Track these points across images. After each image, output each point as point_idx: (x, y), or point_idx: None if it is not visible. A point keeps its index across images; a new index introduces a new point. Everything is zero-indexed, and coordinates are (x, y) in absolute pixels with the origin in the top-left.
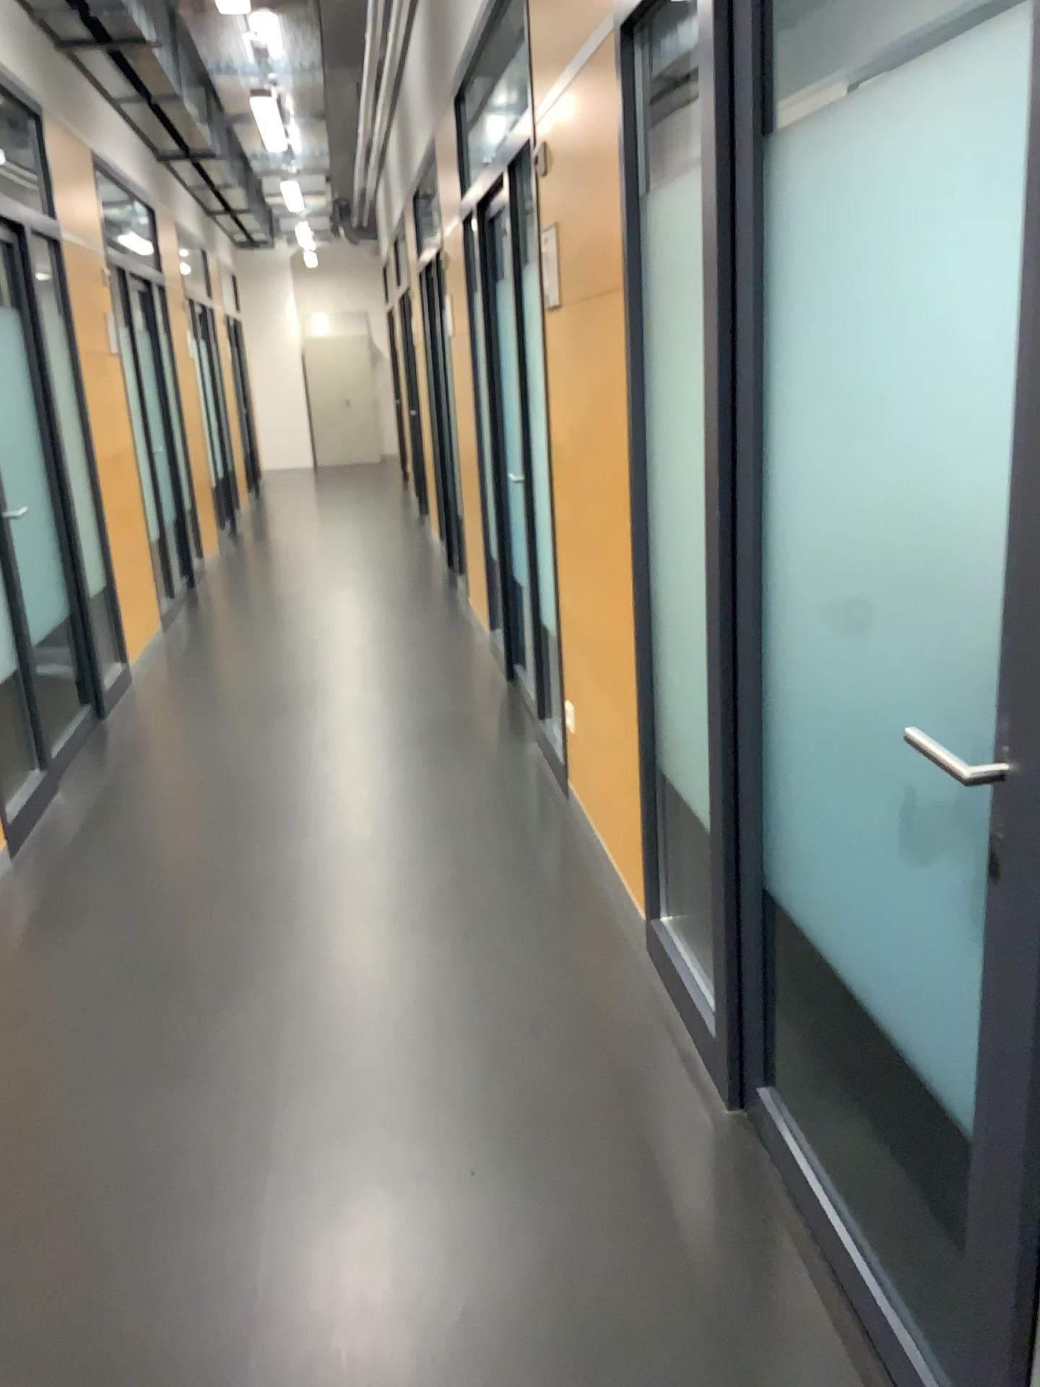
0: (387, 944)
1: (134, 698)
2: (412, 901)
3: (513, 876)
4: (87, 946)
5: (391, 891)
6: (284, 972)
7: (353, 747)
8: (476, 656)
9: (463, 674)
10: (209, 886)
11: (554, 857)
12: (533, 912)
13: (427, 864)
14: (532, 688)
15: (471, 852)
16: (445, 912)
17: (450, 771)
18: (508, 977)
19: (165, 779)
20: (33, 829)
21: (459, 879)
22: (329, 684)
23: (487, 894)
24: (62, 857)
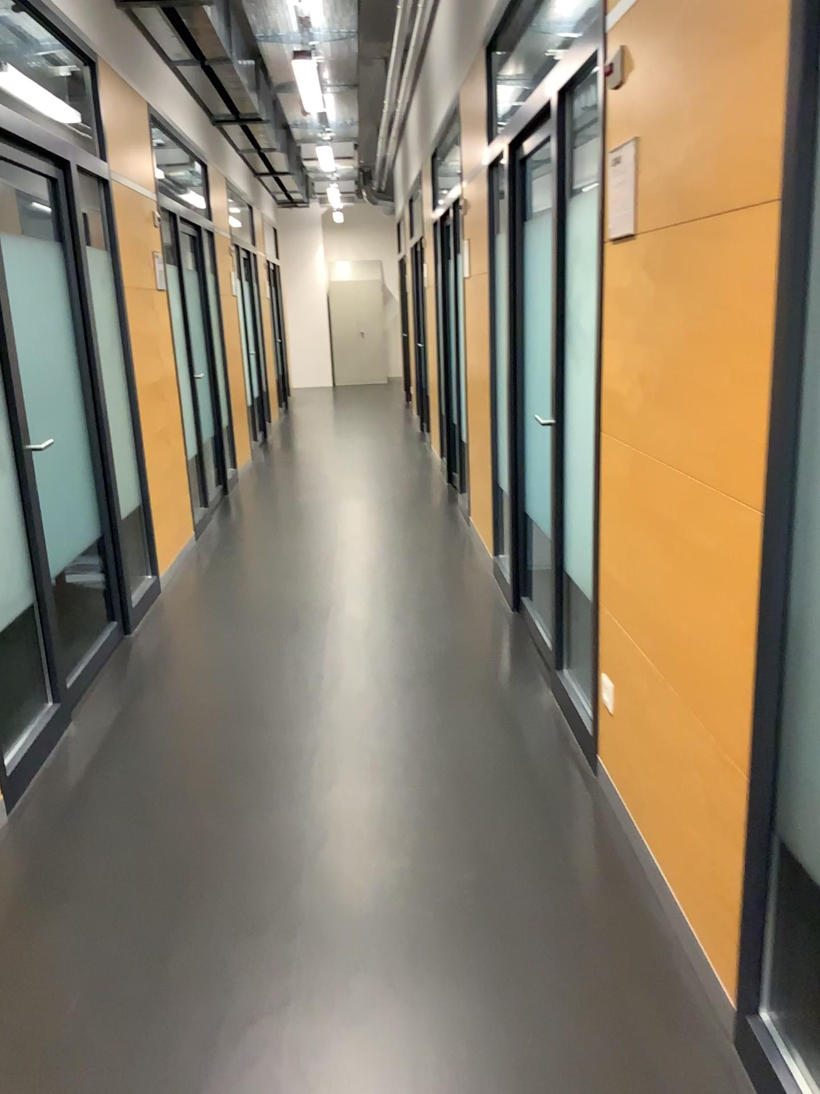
0: (406, 997)
1: (159, 613)
2: (434, 923)
3: (549, 890)
4: (62, 959)
5: (409, 903)
6: (282, 1036)
7: (365, 686)
8: (483, 583)
9: (472, 602)
10: (205, 874)
11: (593, 865)
12: (580, 955)
13: (449, 862)
14: (551, 636)
15: (497, 847)
16: (473, 945)
17: (467, 727)
18: (560, 1079)
19: (176, 714)
20: (35, 775)
21: (486, 891)
22: (343, 608)
23: (521, 921)
24: (57, 817)
